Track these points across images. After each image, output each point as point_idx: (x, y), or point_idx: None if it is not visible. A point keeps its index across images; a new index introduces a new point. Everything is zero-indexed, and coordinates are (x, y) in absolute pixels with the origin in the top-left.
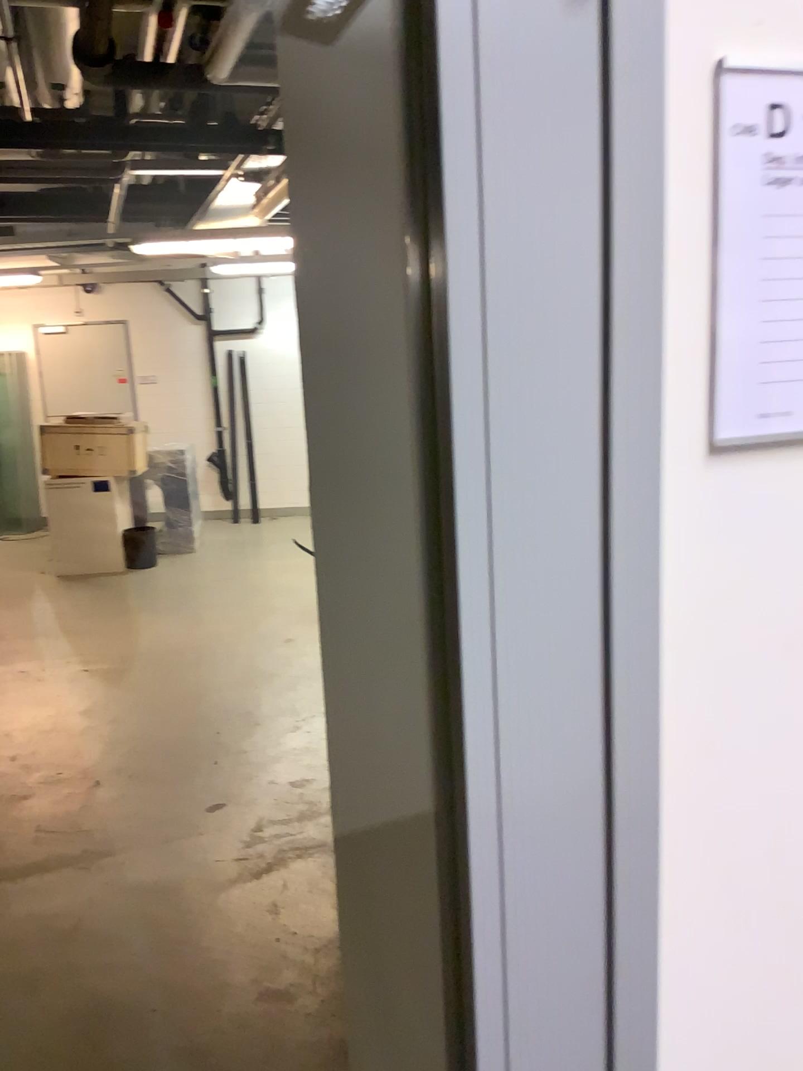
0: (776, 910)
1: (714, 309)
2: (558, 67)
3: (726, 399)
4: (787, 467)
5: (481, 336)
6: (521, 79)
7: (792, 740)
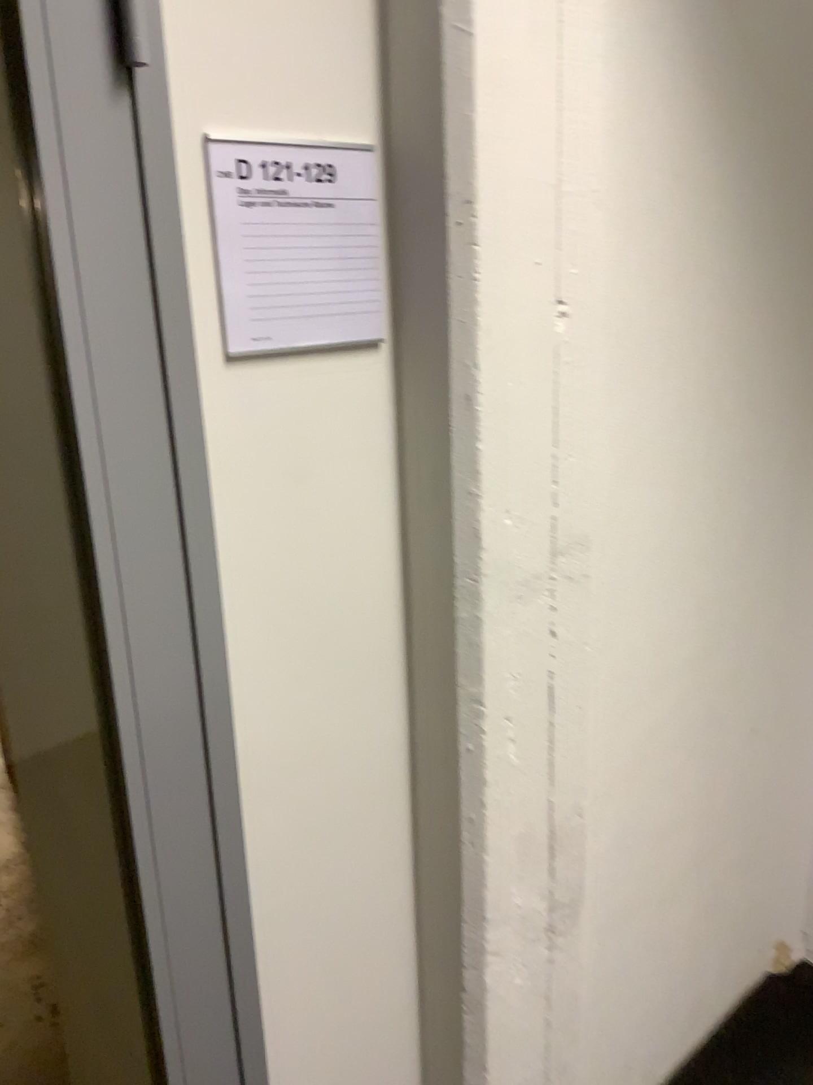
0: (295, 633)
1: (219, 278)
2: (108, 140)
3: (231, 330)
4: (270, 369)
5: (76, 293)
6: (86, 147)
7: (294, 531)
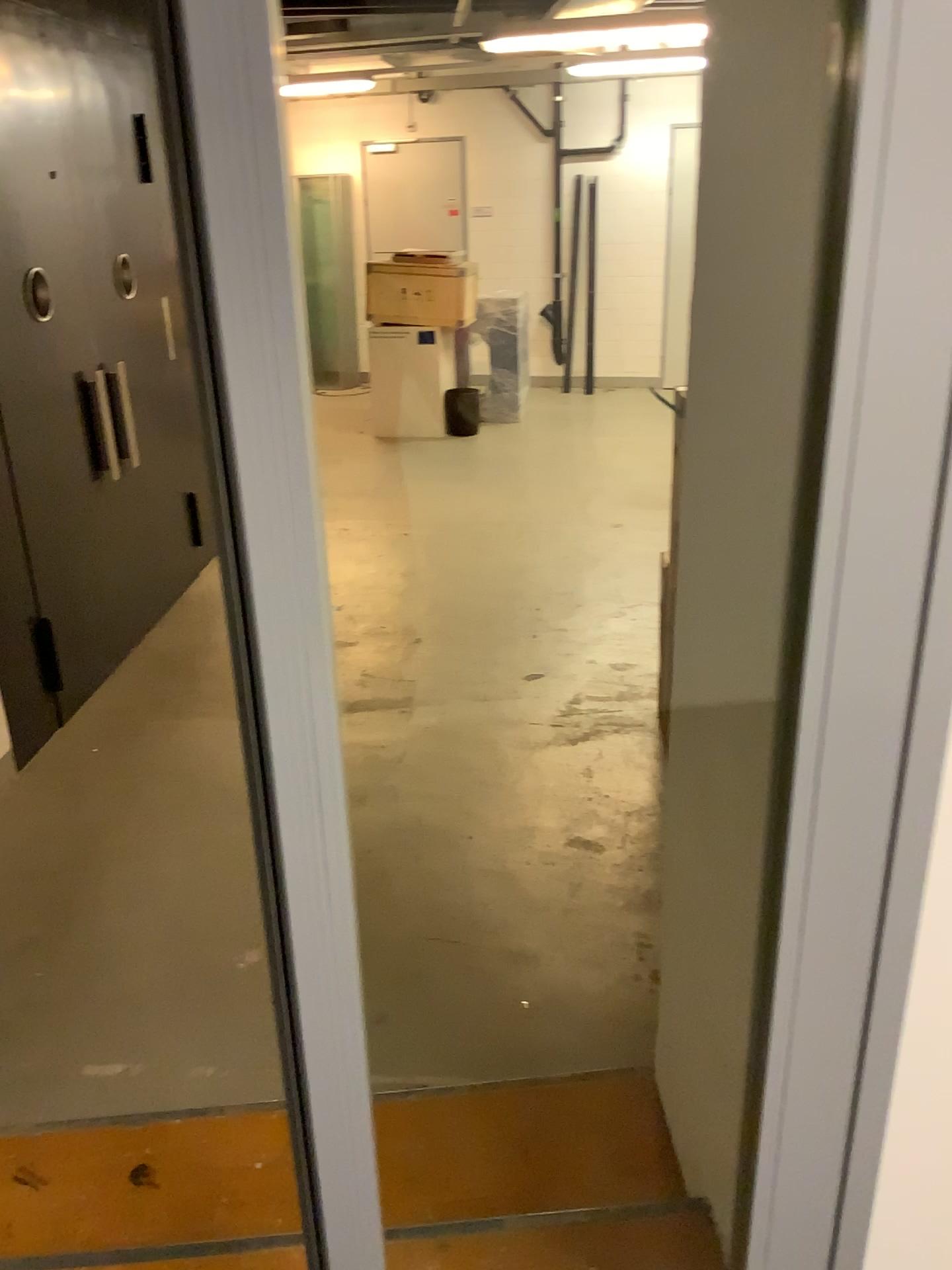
0: None
1: None
2: None
3: None
4: None
5: (882, 149)
6: None
7: None
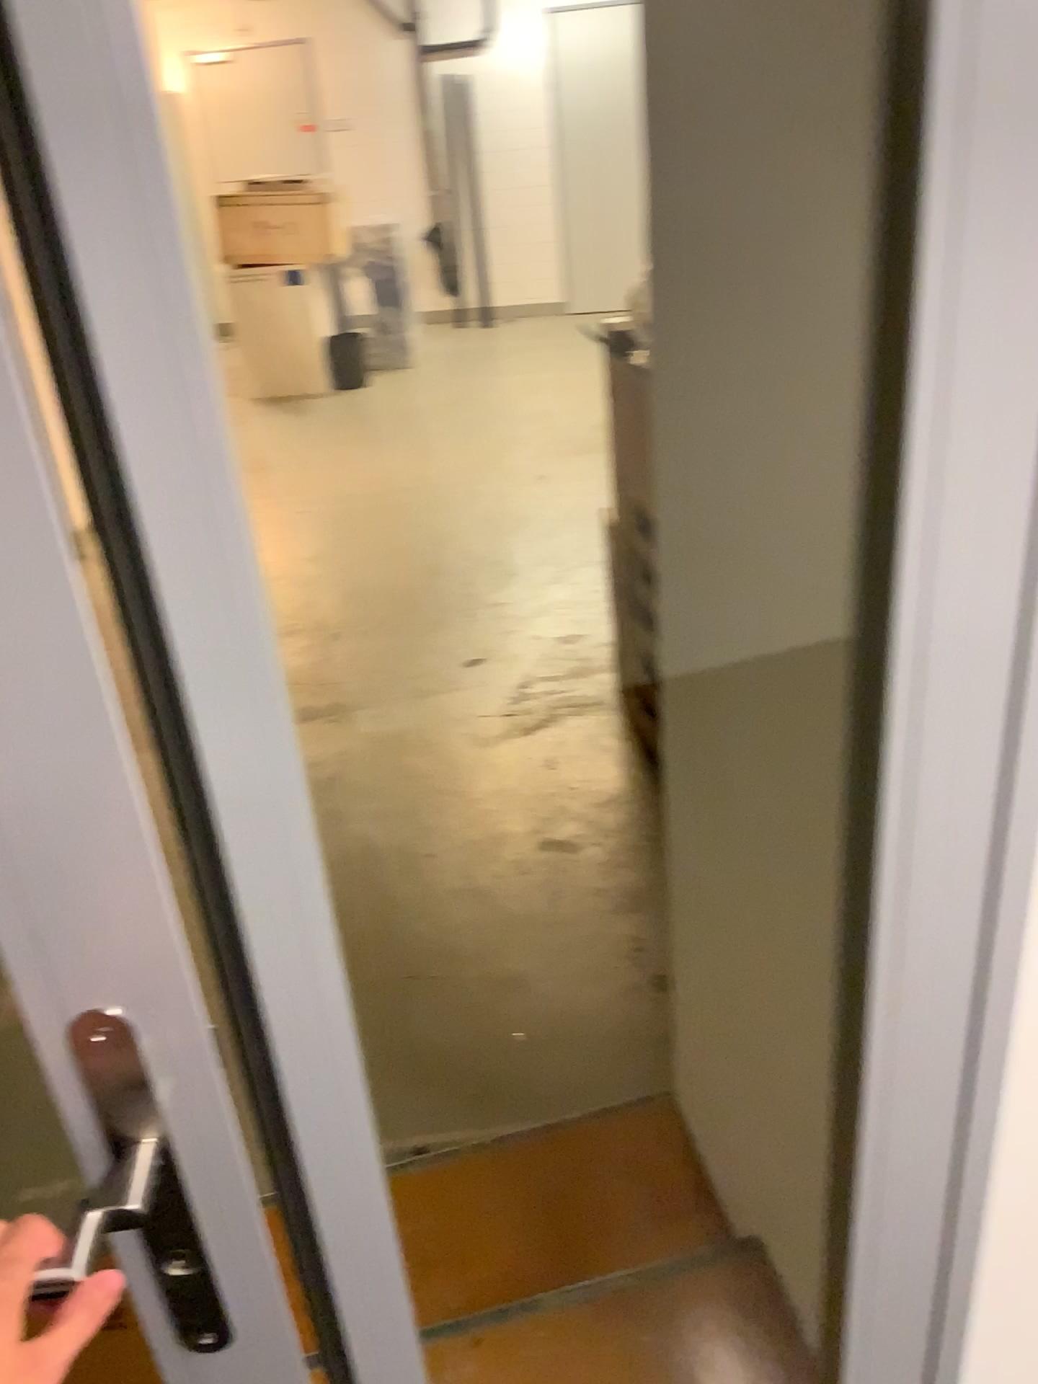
0: None
1: None
2: None
3: None
4: None
5: None
6: None
7: None
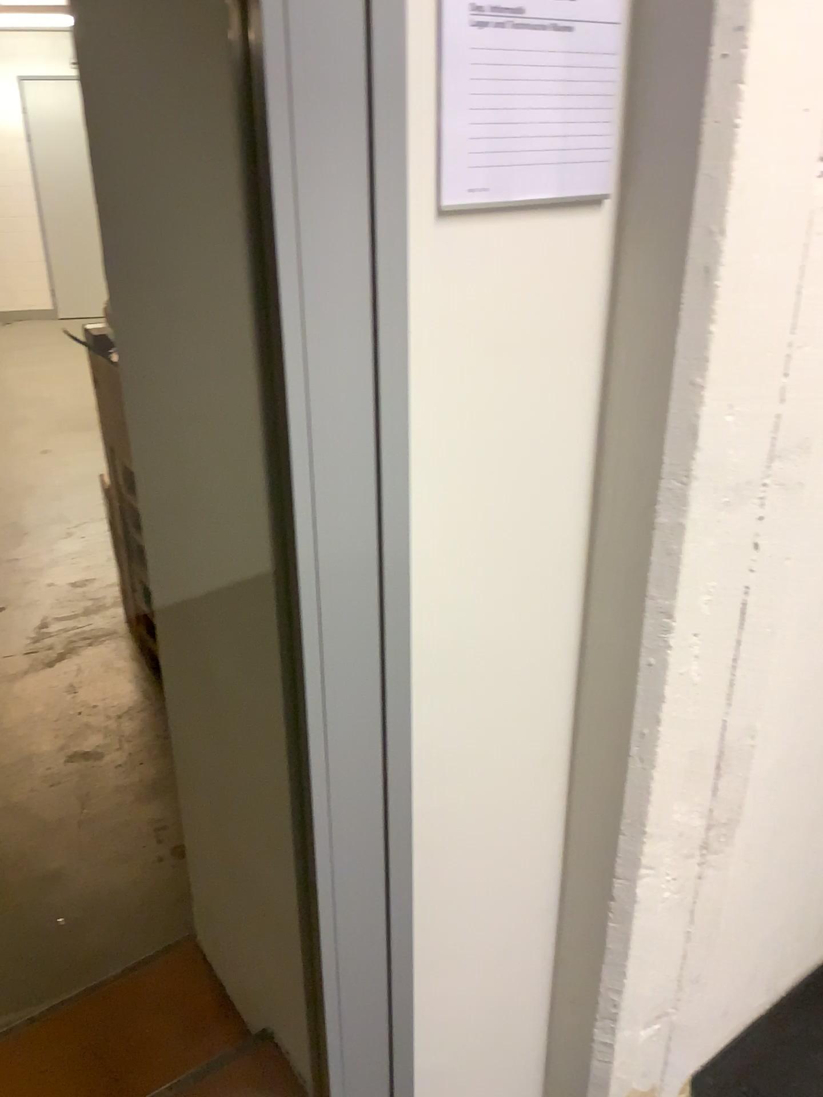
0: (481, 526)
1: (440, 113)
2: None
3: (448, 177)
4: (486, 227)
5: (290, 124)
6: None
7: (491, 415)
